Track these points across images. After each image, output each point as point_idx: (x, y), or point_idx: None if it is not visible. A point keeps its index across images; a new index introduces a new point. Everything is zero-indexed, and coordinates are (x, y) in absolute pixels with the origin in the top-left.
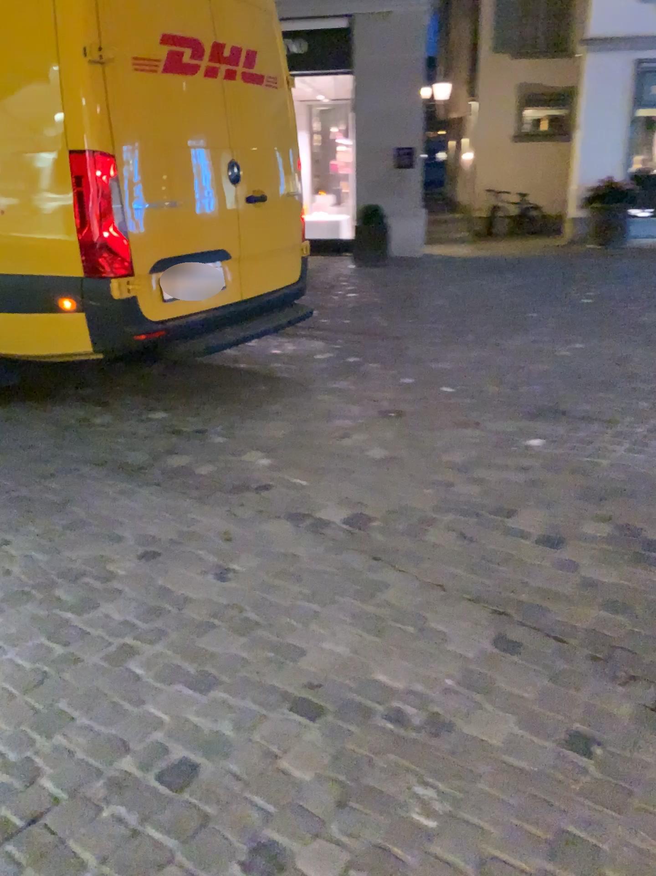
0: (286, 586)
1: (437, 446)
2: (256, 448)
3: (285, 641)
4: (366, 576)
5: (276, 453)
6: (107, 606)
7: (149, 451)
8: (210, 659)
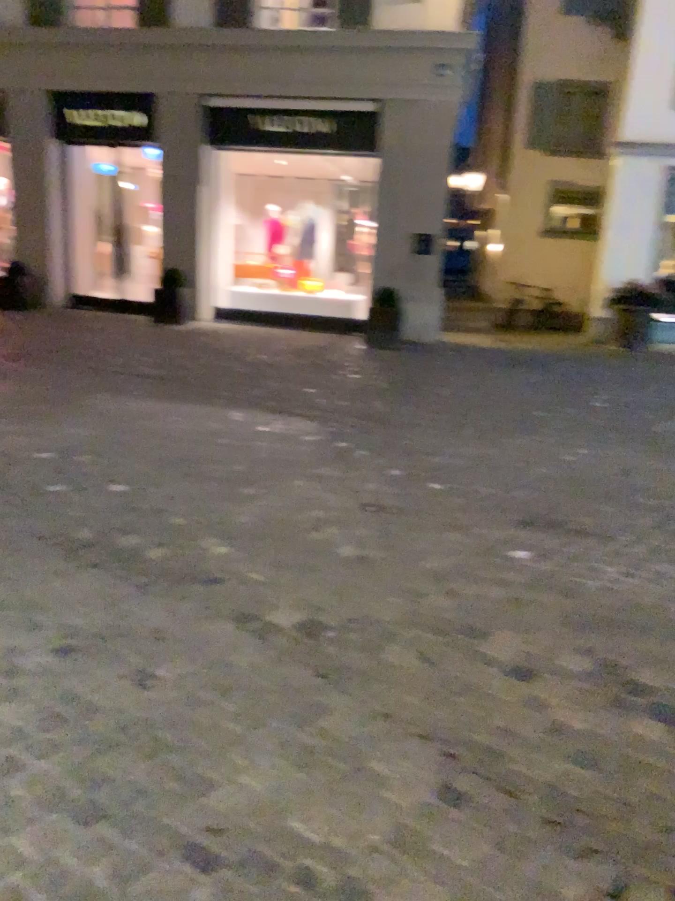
0: (211, 701)
1: (412, 549)
2: (217, 534)
3: (194, 770)
4: (305, 696)
5: (237, 542)
6: (1, 708)
7: (101, 527)
8: (101, 786)
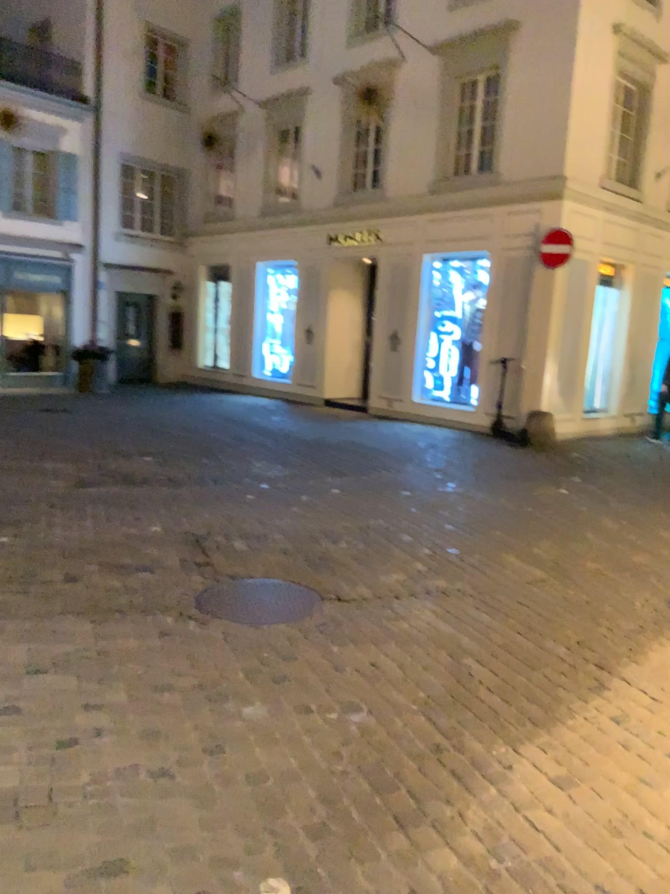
0: None
1: None
2: None
3: None
4: None
5: None
6: None
7: None
8: None
